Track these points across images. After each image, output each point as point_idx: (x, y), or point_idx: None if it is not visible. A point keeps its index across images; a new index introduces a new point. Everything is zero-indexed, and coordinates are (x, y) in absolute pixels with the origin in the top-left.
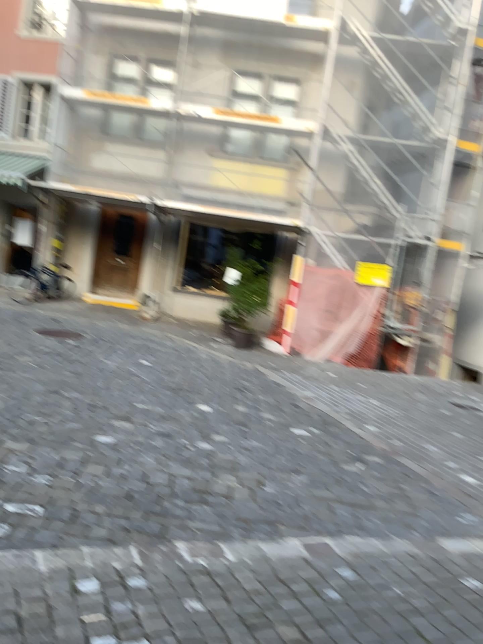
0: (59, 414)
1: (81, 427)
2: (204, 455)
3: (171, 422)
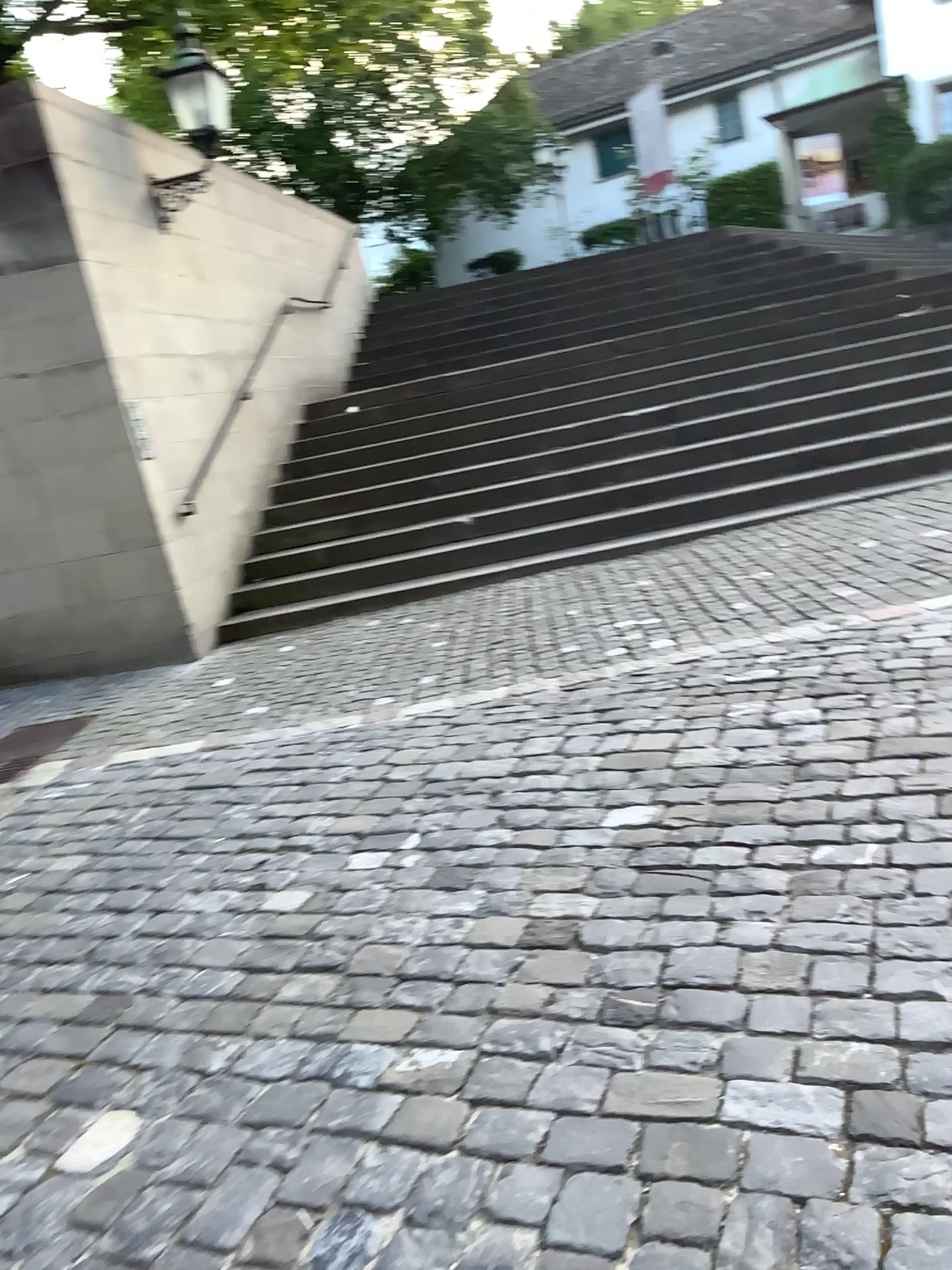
0: (776, 868)
1: (693, 835)
2: (392, 833)
3: (386, 944)
